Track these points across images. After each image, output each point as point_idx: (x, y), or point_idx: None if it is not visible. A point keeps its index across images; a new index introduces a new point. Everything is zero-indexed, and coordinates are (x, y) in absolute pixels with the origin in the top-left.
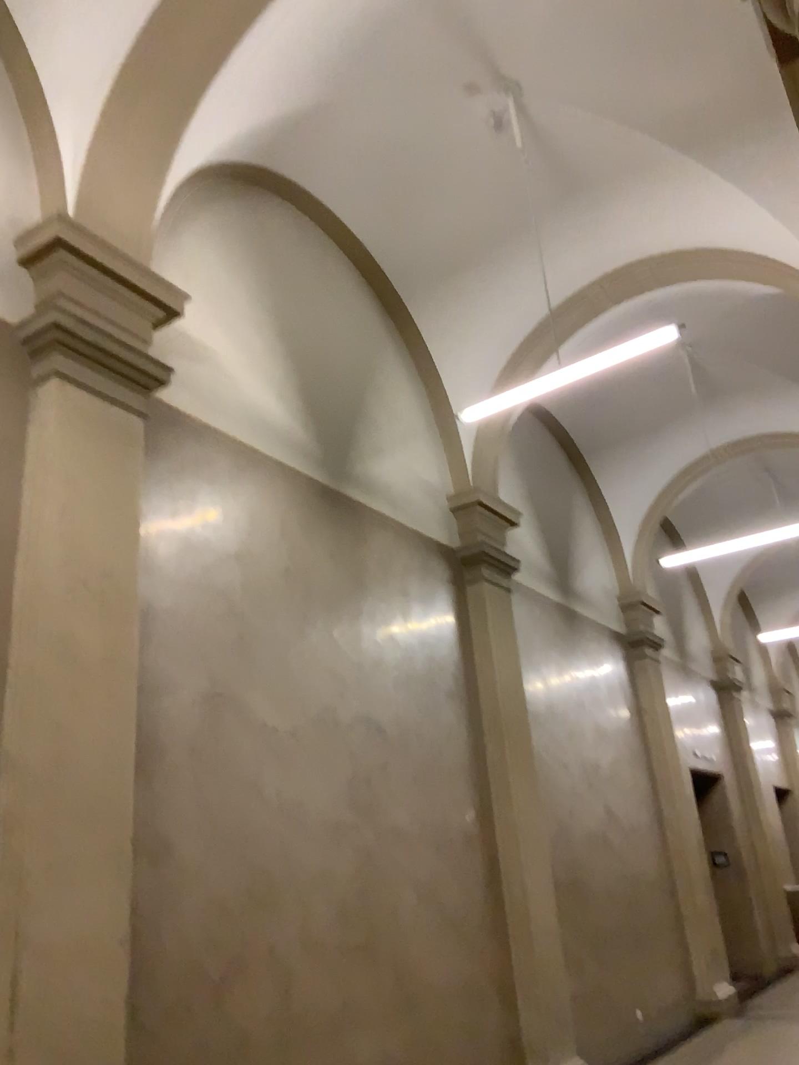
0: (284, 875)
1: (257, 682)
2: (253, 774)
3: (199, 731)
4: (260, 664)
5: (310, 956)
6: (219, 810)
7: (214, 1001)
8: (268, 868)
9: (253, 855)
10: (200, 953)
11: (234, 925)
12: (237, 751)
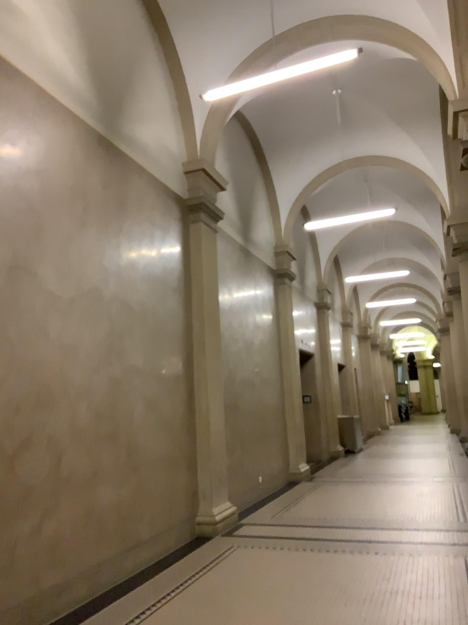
0: (61, 391)
1: (48, 264)
2: (42, 324)
3: (5, 291)
4: (50, 252)
5: (75, 441)
6: (17, 345)
7: (9, 467)
8: (50, 386)
9: (39, 377)
10: (0, 436)
11: (25, 420)
12: (32, 308)
